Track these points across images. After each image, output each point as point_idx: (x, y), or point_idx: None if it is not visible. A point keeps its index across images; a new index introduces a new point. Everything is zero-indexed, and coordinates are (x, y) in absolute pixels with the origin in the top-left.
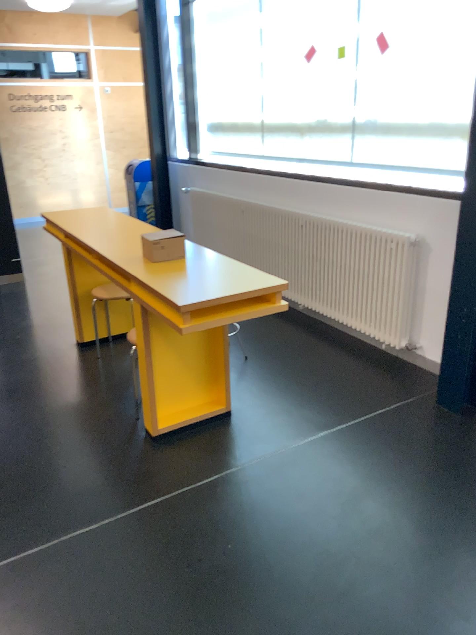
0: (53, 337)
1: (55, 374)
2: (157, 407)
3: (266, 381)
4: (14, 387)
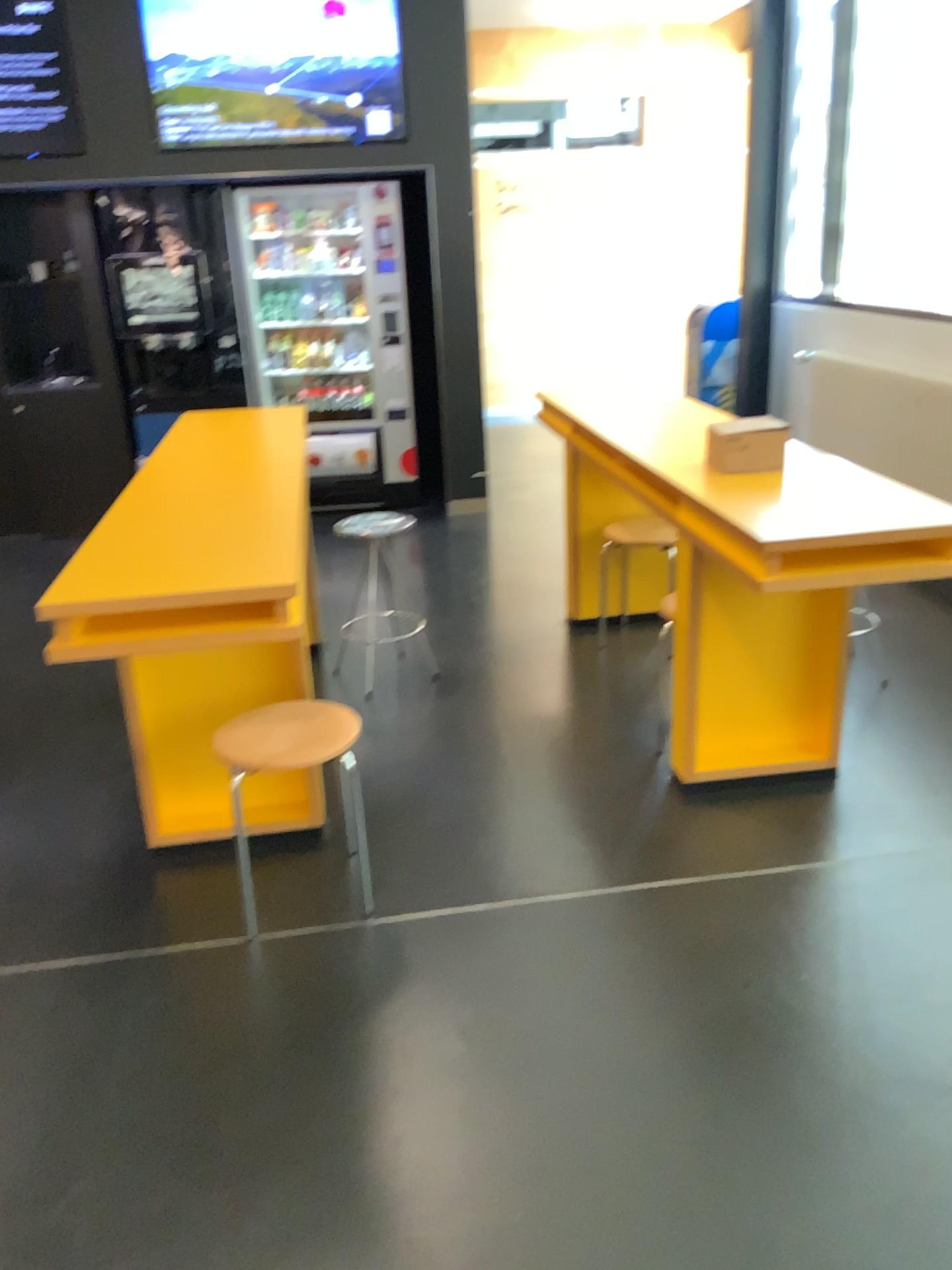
0: (531, 605)
1: (531, 663)
2: (702, 734)
3: (920, 730)
4: (465, 672)
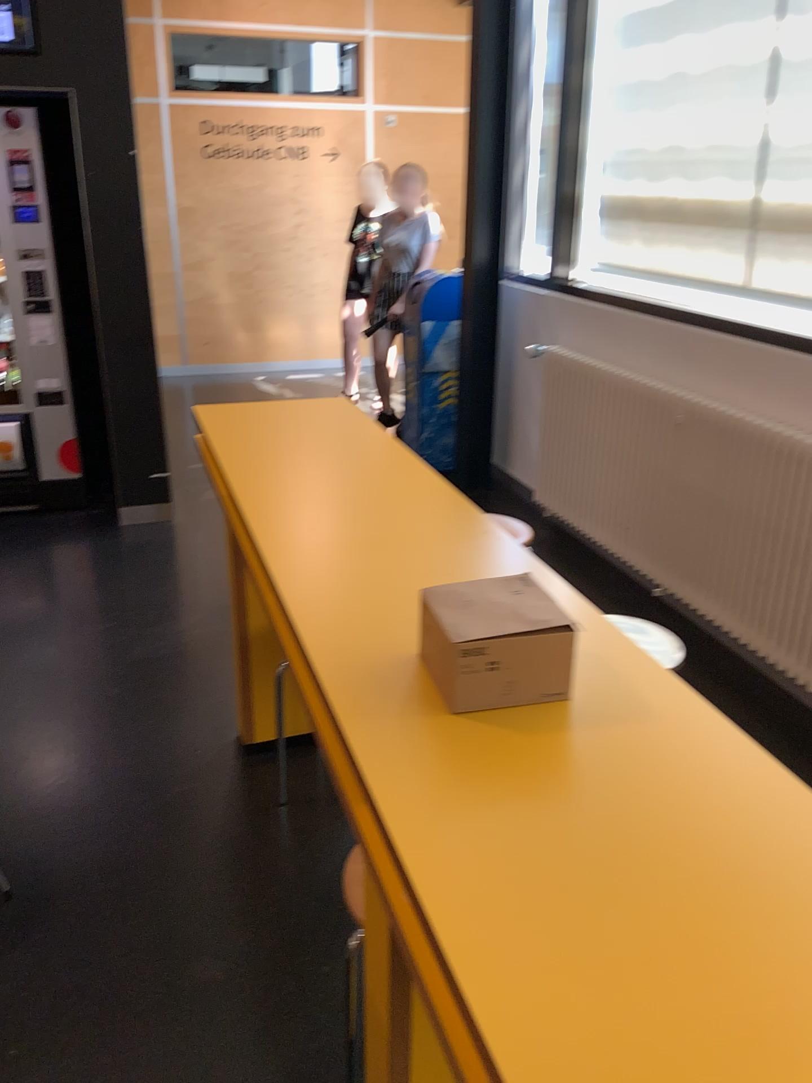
0: (188, 708)
1: (164, 844)
2: None
3: None
4: (52, 880)
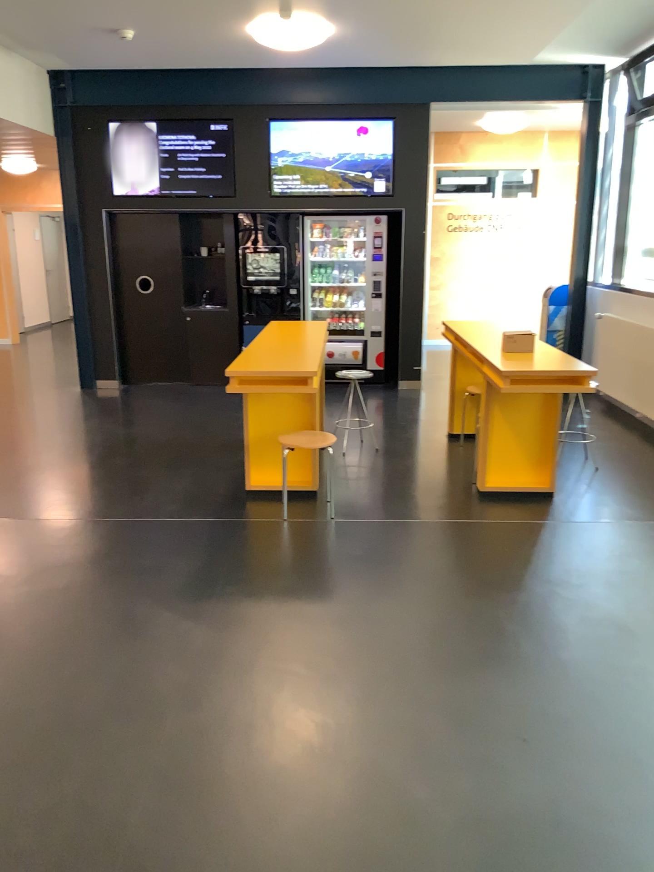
0: (431, 426)
1: (424, 448)
2: (491, 470)
3: (604, 486)
4: (391, 448)
